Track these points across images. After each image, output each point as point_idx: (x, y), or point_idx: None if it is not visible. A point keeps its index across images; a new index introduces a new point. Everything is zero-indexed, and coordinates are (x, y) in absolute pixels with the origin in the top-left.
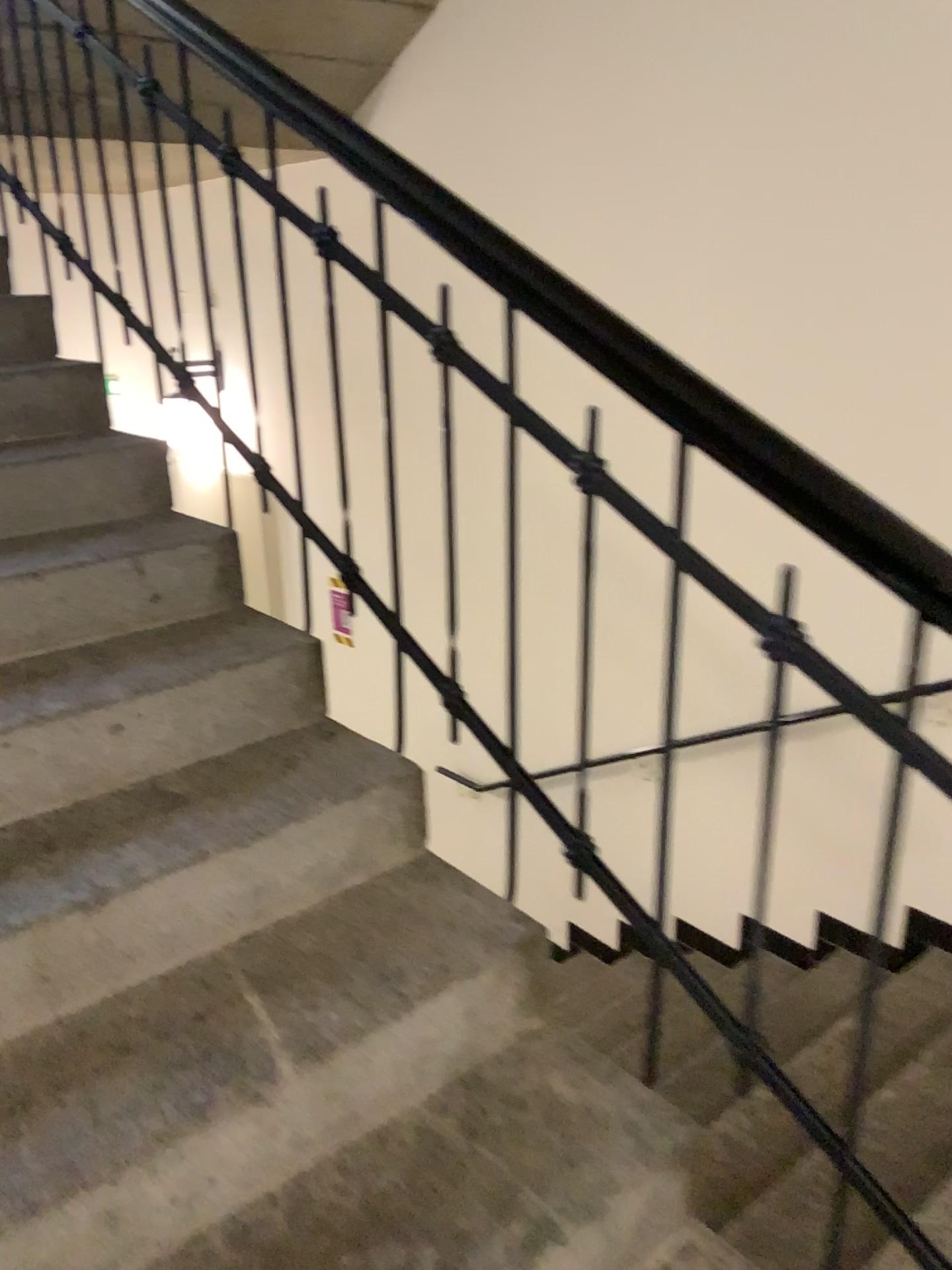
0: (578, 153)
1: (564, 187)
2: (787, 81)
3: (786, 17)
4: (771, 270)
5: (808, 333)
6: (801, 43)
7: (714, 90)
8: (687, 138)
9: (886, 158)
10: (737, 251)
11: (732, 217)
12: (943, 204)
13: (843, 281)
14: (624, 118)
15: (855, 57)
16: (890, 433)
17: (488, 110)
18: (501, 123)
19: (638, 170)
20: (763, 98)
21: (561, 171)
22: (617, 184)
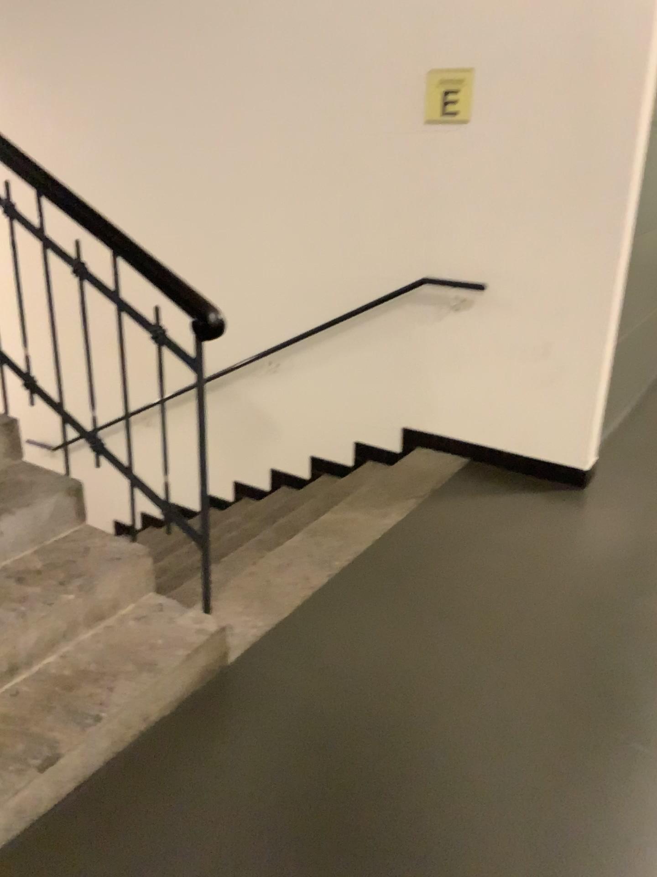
0: (71, 63)
1: (65, 83)
2: (173, 37)
3: (169, 3)
4: (175, 138)
5: (195, 172)
6: (178, 18)
7: (138, 37)
8: (127, 62)
9: (220, 83)
10: (158, 127)
11: (154, 108)
12: (245, 109)
13: (207, 146)
14: (94, 46)
15: (202, 30)
16: (236, 226)
17: (17, 31)
18: (25, 40)
19: (104, 77)
20: (163, 45)
21: (63, 73)
22: (94, 84)
